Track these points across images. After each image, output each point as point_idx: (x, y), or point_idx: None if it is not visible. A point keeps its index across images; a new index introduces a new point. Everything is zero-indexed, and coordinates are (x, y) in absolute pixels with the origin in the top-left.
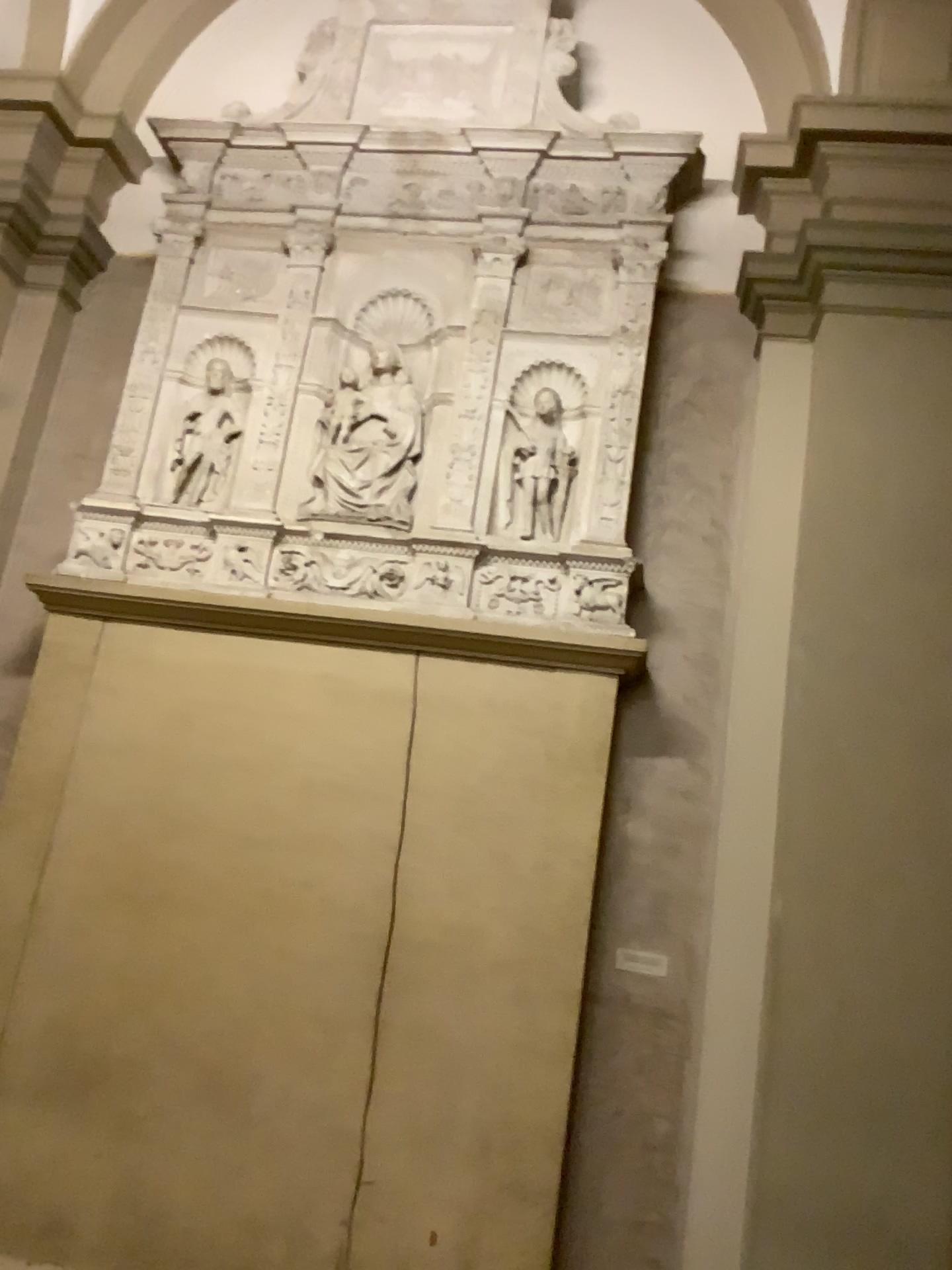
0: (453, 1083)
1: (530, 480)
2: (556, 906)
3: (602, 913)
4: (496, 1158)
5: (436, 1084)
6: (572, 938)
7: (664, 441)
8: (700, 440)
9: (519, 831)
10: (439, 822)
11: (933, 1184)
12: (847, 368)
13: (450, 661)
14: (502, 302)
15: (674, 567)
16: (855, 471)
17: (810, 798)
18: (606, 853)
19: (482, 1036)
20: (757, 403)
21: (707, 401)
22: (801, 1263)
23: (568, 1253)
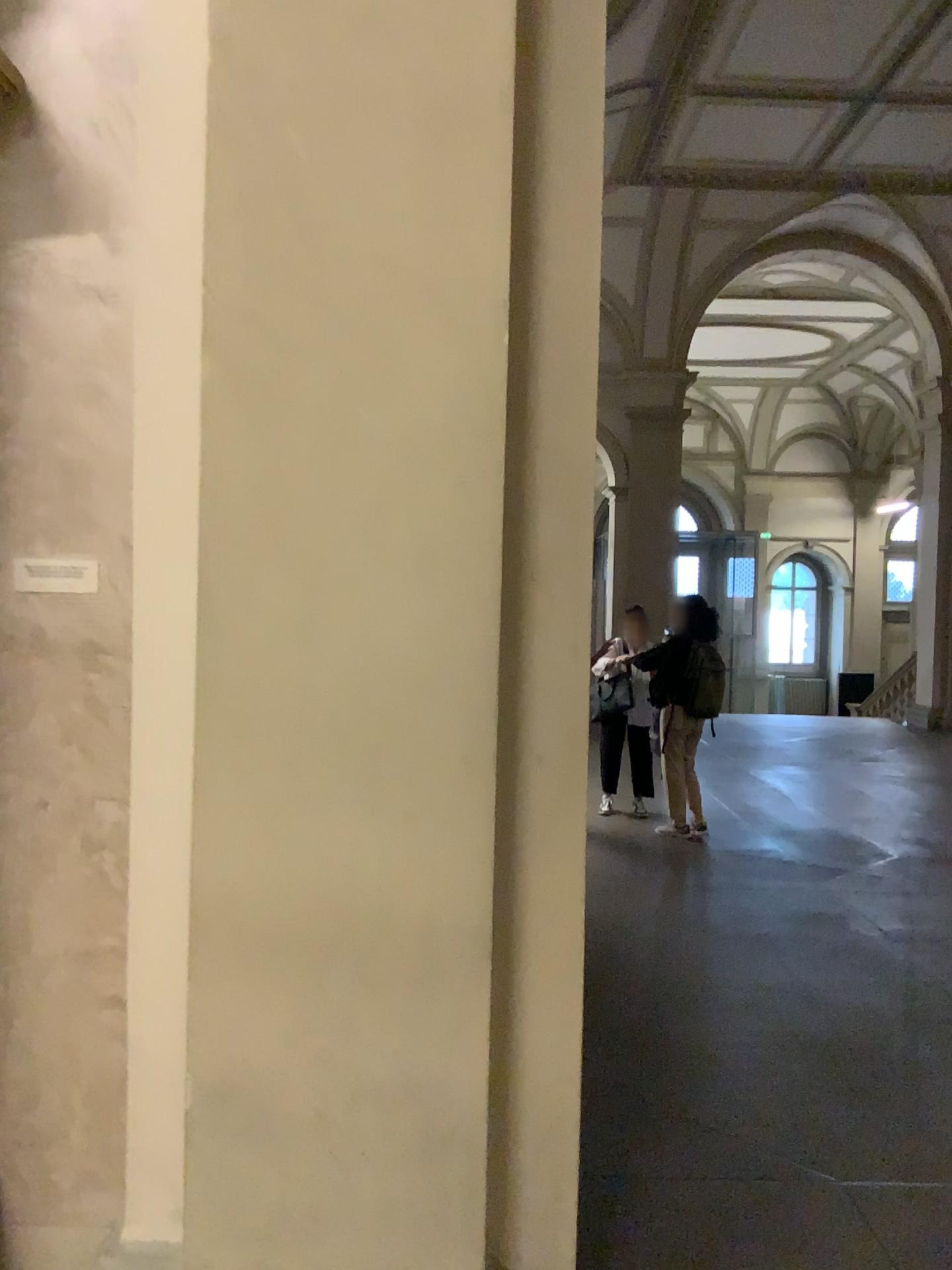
0: None
1: None
2: None
3: None
4: None
5: None
6: None
7: None
8: None
9: None
10: None
11: (461, 849)
12: None
13: None
14: None
15: None
16: None
17: (243, 245)
18: None
19: None
20: None
21: None
22: (266, 992)
23: None
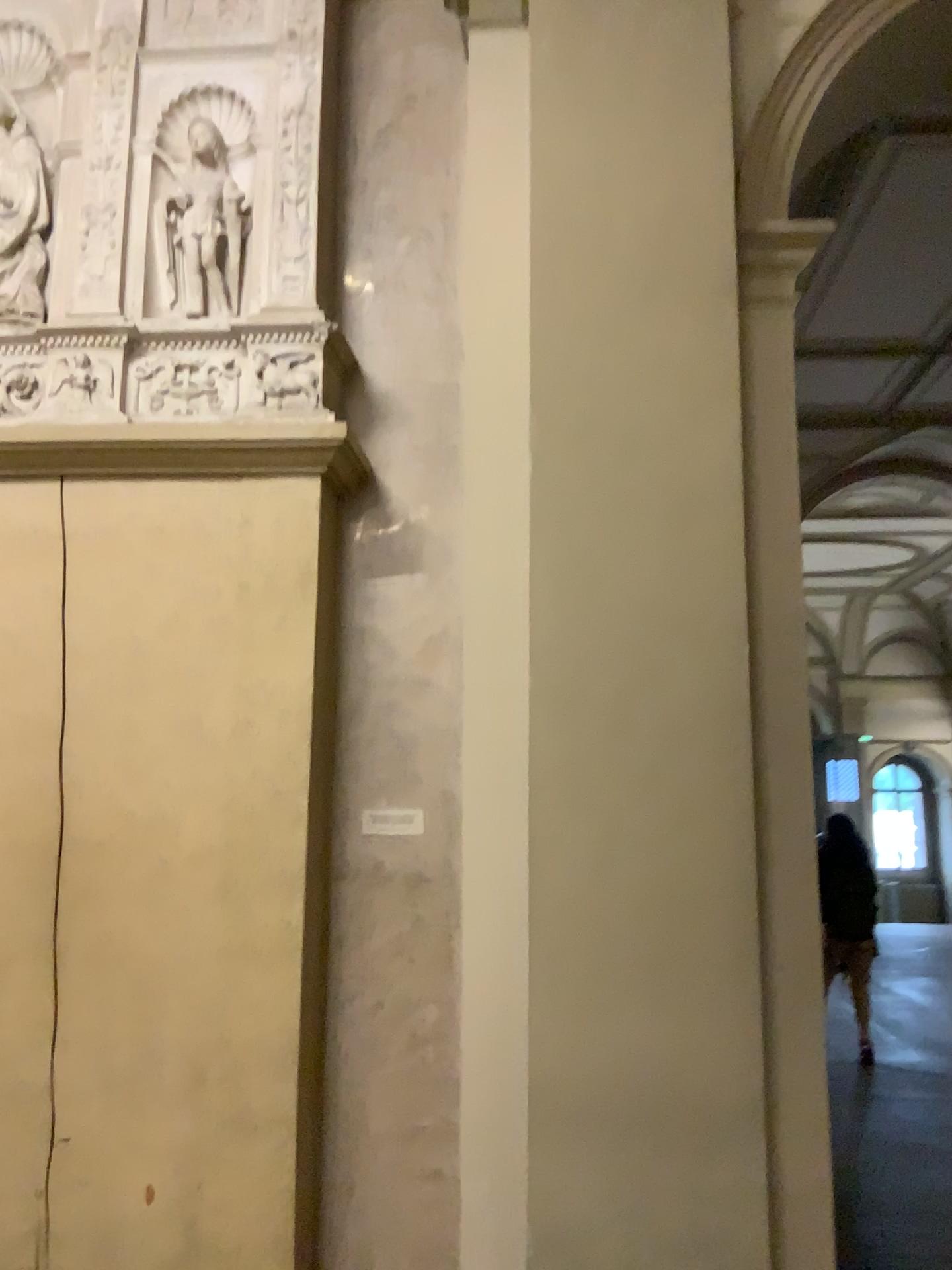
0: (154, 1007)
1: (193, 244)
2: (264, 770)
3: (341, 772)
4: (215, 1089)
5: (133, 1011)
6: (286, 807)
7: (366, 181)
8: (411, 174)
9: (209, 684)
10: (108, 687)
11: (741, 1037)
12: (567, 43)
13: (104, 483)
14: (135, 18)
15: (391, 336)
16: (584, 172)
17: (559, 589)
18: (339, 699)
19: (186, 944)
20: (473, 116)
21: (416, 125)
22: (591, 1156)
23: (333, 1183)
